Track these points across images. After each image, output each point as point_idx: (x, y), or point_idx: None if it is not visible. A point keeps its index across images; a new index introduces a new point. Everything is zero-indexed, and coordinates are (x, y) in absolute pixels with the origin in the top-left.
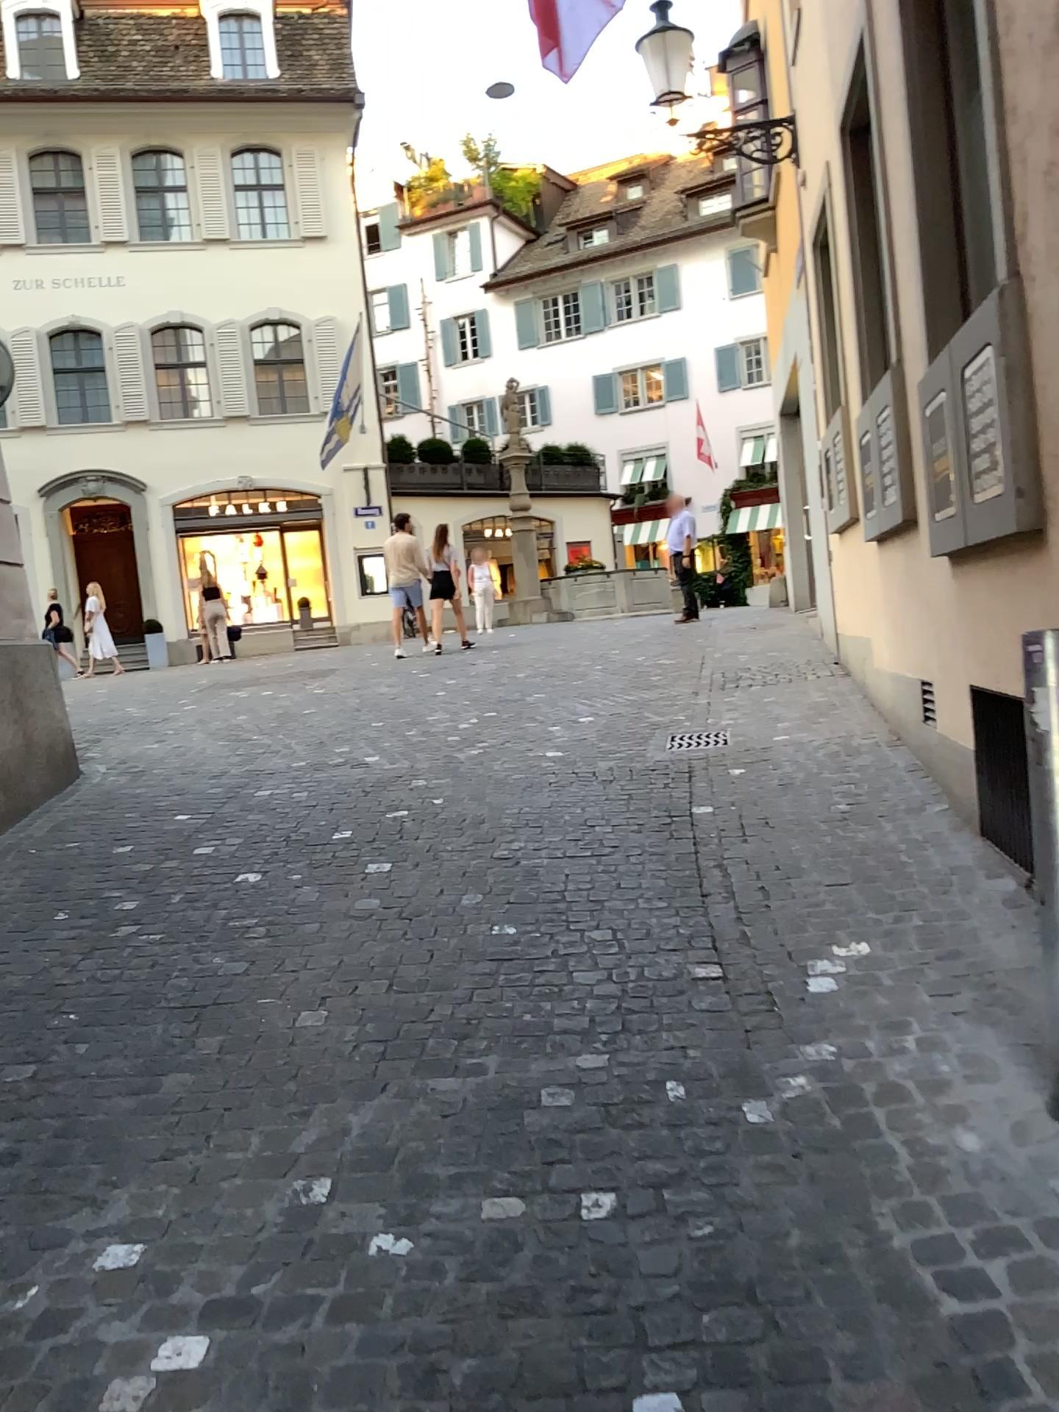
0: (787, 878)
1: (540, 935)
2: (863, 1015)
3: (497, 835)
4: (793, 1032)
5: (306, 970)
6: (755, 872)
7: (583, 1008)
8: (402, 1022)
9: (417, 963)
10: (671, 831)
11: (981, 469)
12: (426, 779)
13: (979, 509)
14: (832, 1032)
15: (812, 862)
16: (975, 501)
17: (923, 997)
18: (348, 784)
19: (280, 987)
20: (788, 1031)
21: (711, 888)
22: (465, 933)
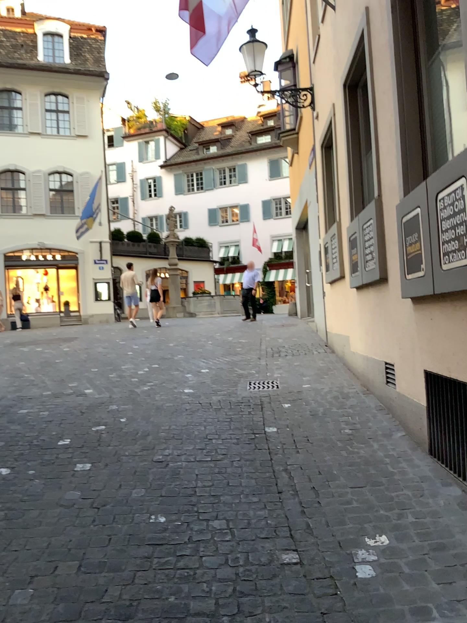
0: (327, 482)
1: (181, 523)
2: (400, 603)
3: (156, 445)
4: (355, 618)
5: (25, 550)
6: (308, 476)
7: (210, 590)
8: (85, 603)
9: (100, 545)
10: (255, 445)
11: (452, 249)
12: (117, 406)
13: (447, 272)
14: (382, 619)
15: (339, 470)
16: (443, 268)
17: (435, 587)
18: (73, 408)
19: (4, 567)
20: (351, 615)
21: (283, 488)
22: (133, 520)
